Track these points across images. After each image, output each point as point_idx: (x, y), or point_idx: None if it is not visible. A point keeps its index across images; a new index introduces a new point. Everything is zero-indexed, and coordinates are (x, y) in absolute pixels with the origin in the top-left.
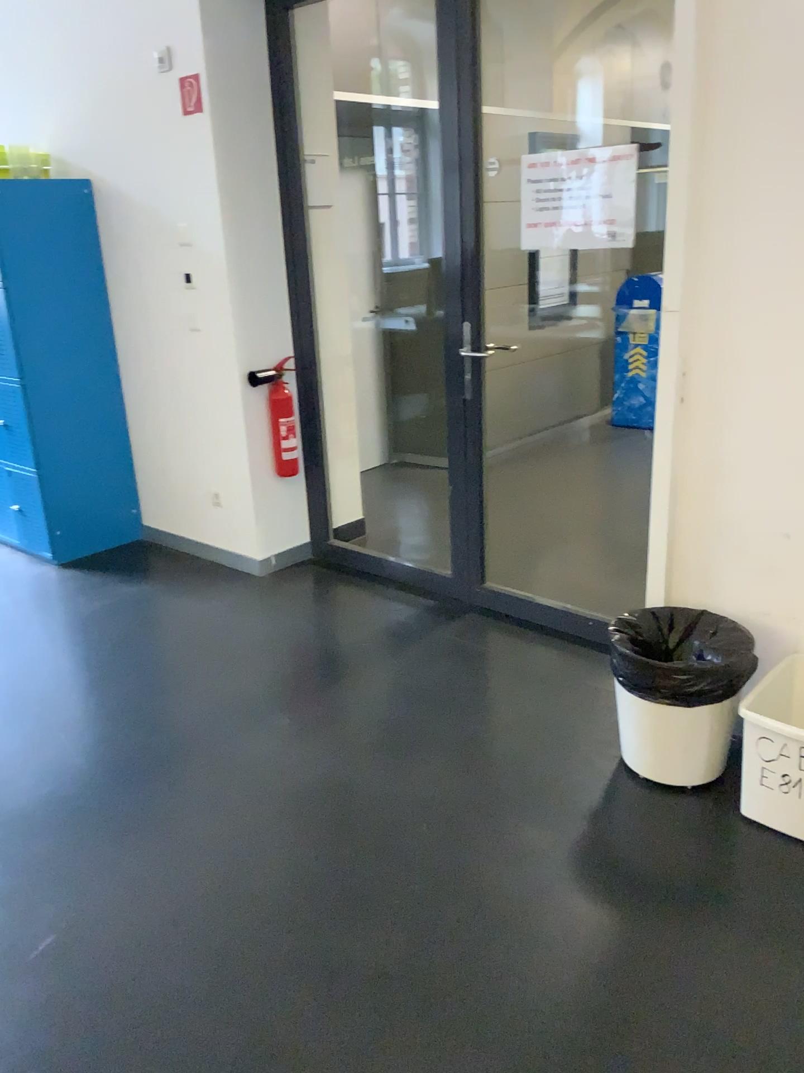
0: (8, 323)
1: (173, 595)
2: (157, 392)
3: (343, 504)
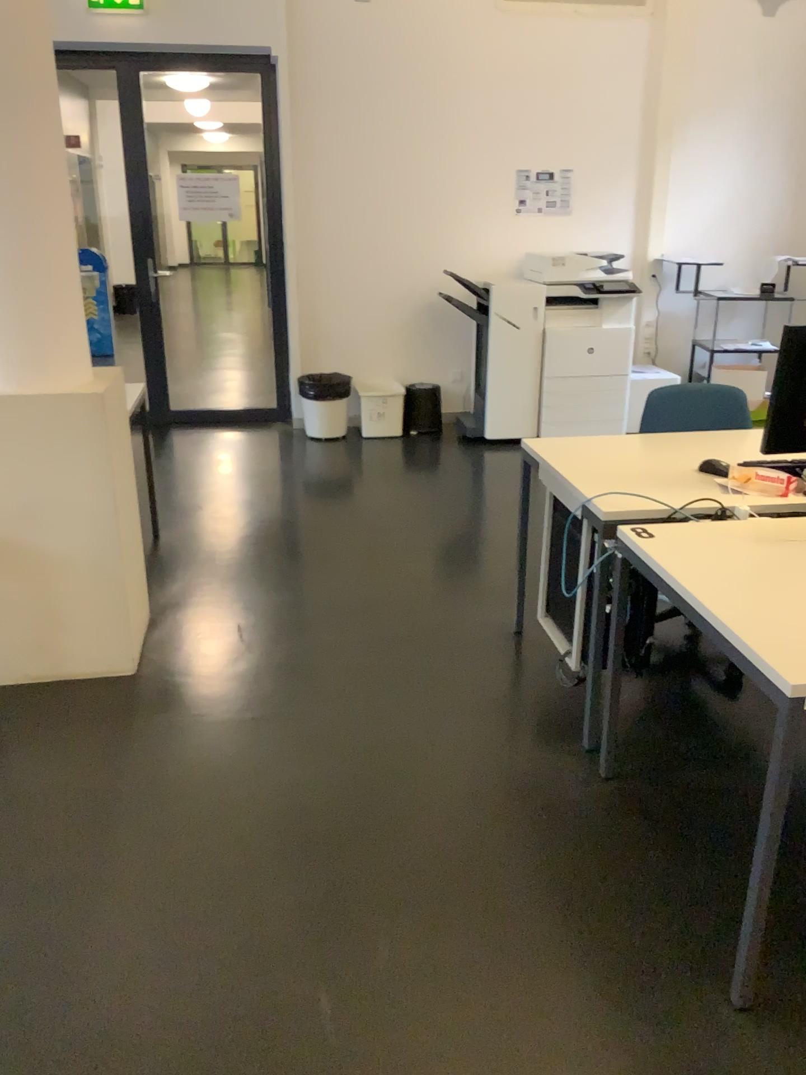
0: None
1: None
2: None
3: None
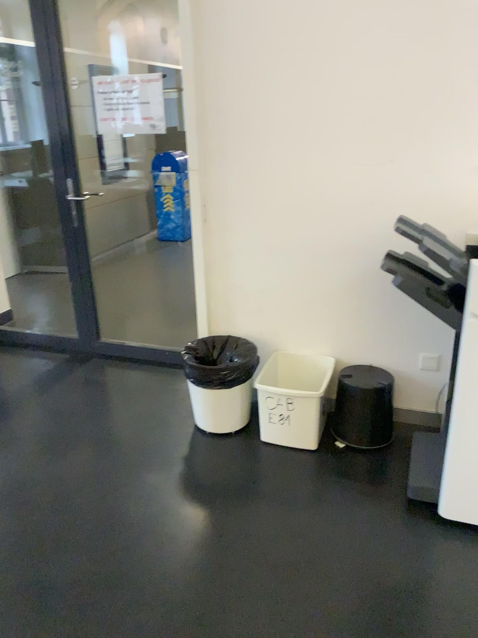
0: None
1: None
2: None
3: None
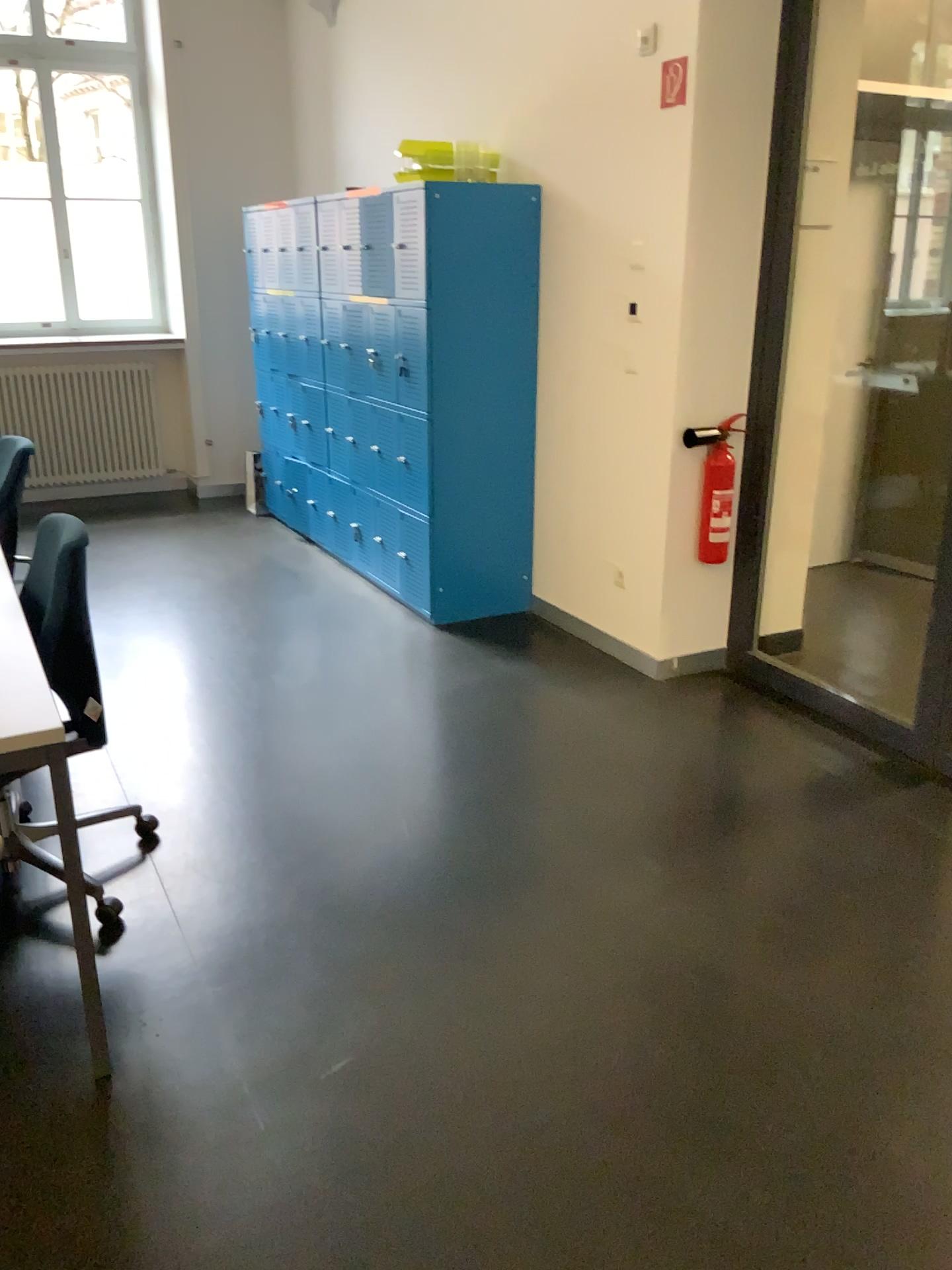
0: (424, 345)
1: (553, 684)
2: (575, 441)
3: (779, 608)
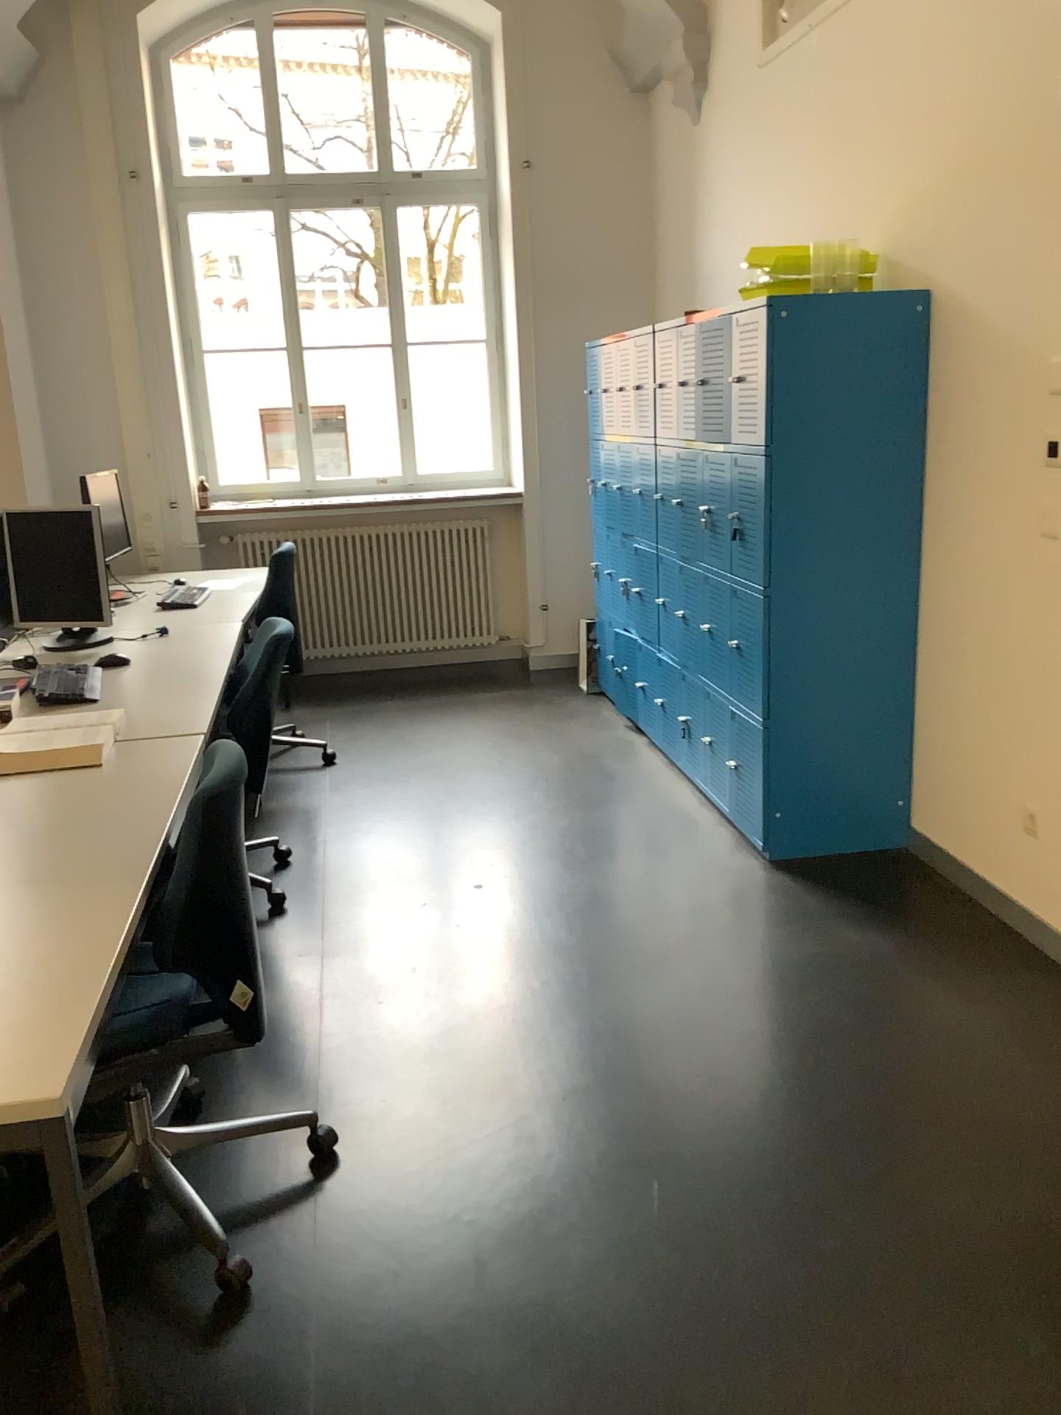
0: (764, 502)
1: (918, 971)
2: (969, 628)
3: None
